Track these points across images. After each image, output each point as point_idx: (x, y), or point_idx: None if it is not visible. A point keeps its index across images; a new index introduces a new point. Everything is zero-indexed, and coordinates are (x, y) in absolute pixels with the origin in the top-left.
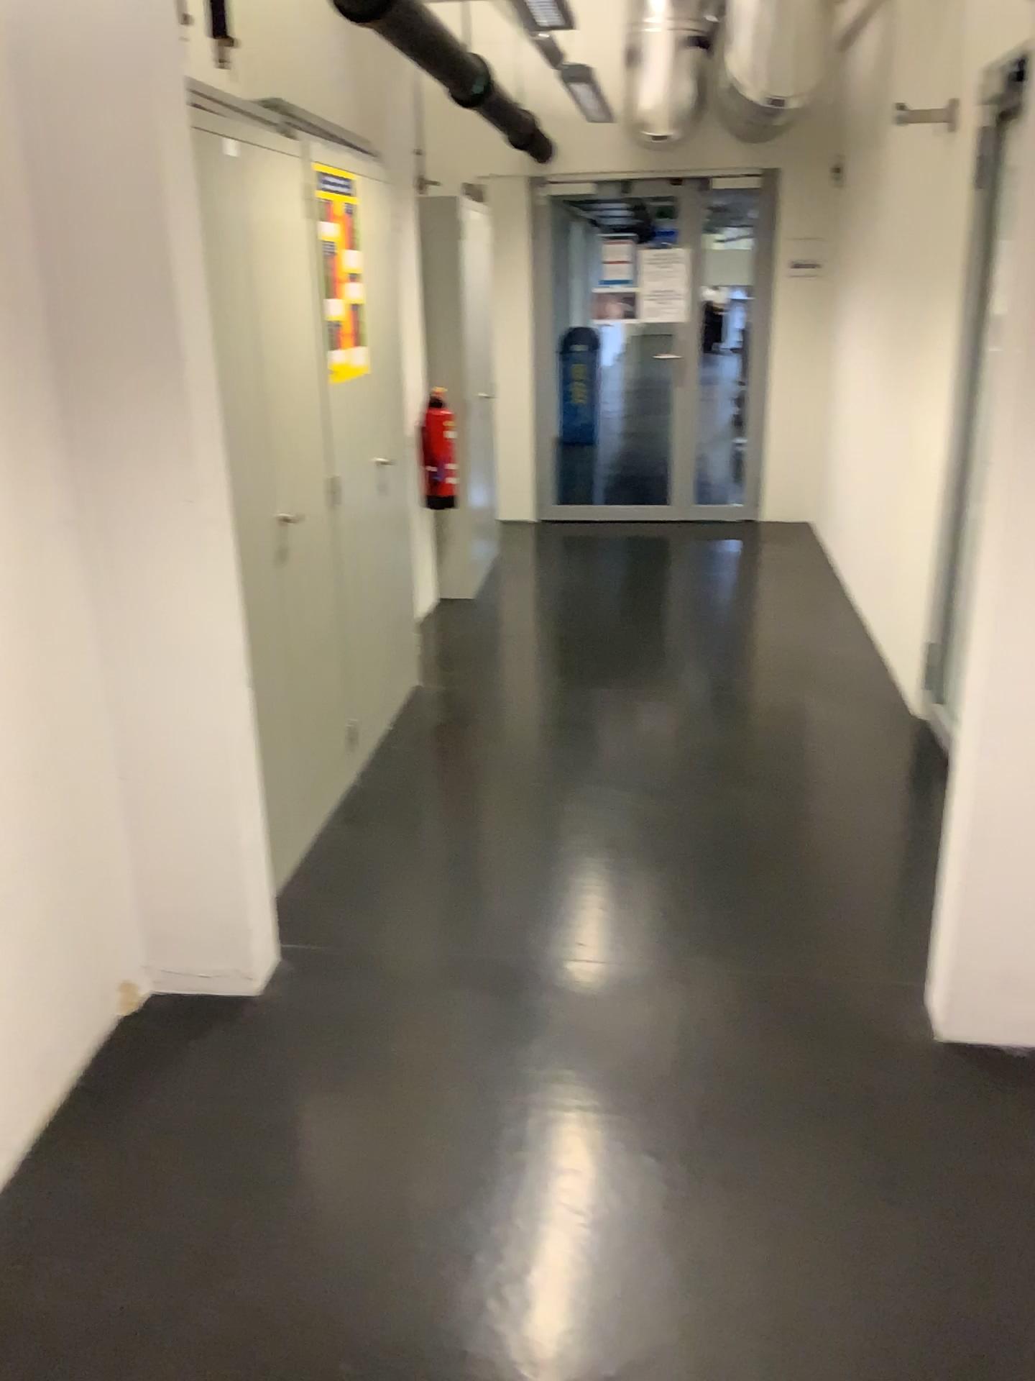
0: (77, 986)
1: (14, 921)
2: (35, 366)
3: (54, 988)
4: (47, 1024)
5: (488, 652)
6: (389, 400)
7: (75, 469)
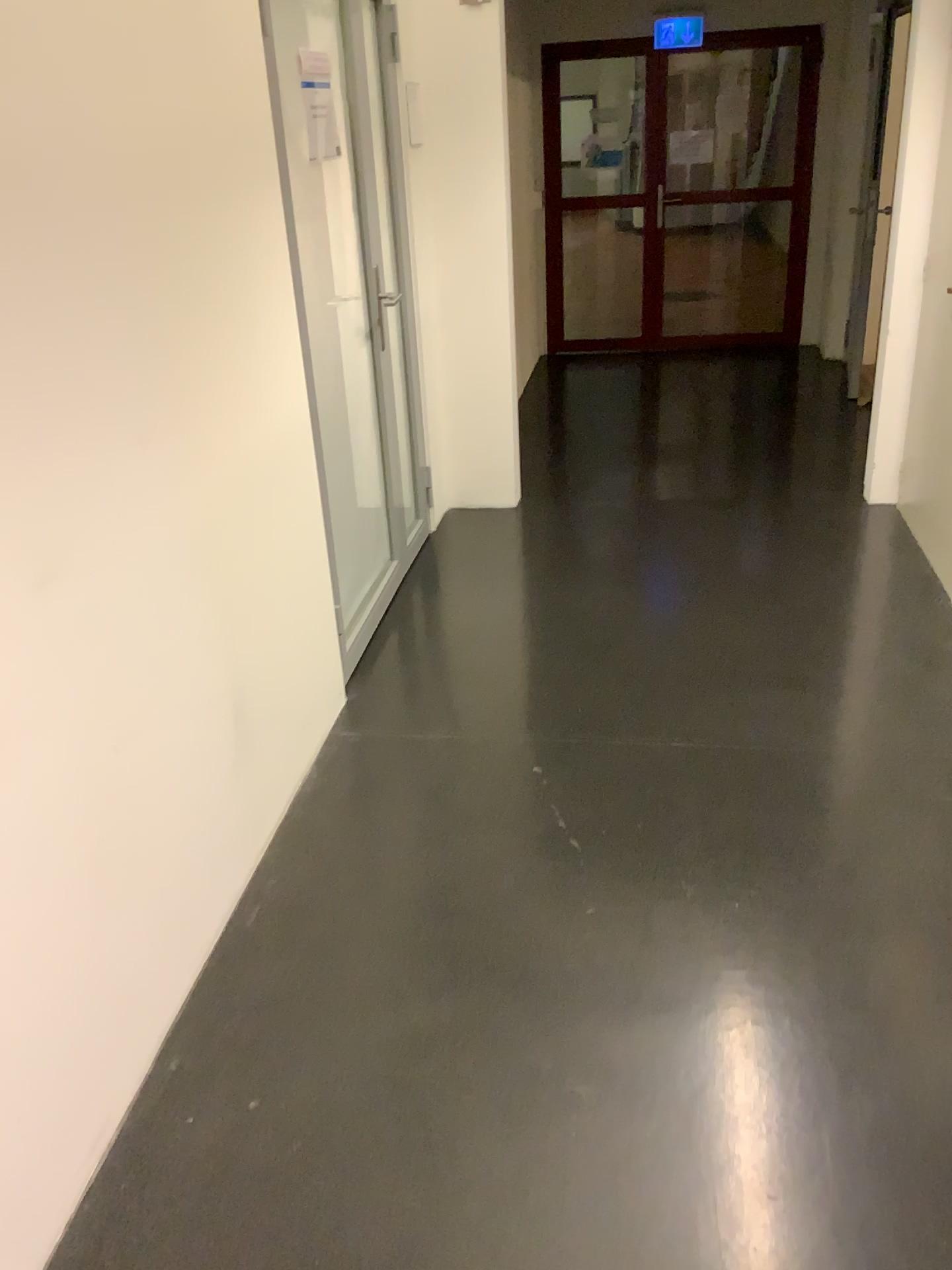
0: None
1: None
2: None
3: None
4: None
5: None
6: None
7: None
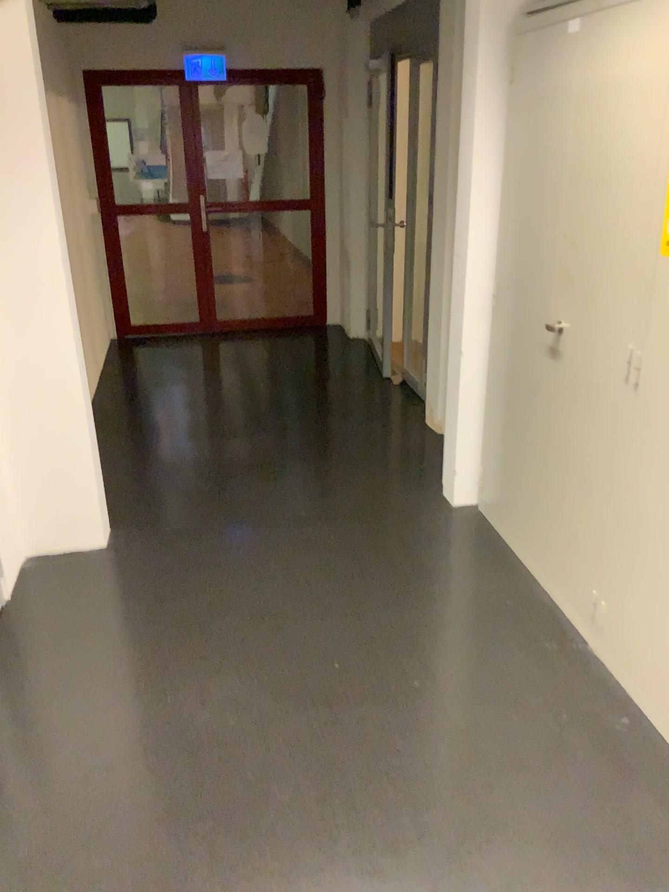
0: None
1: None
2: None
3: None
4: None
5: None
6: None
7: None
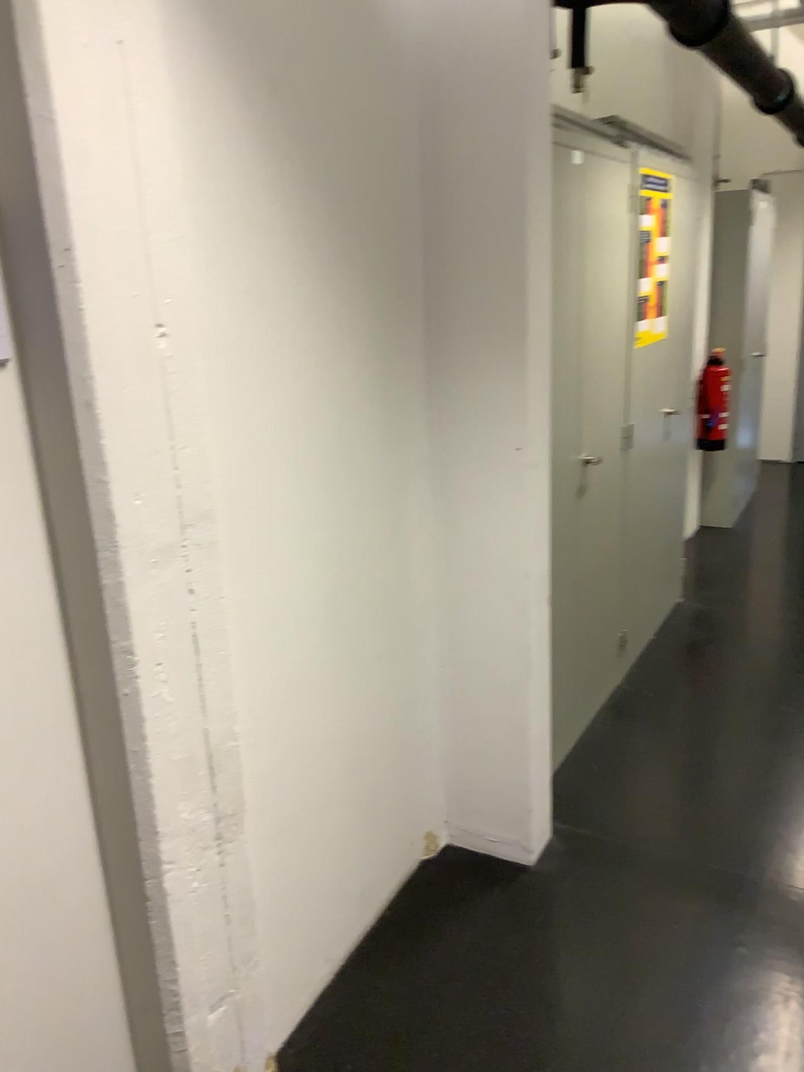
0: (392, 832)
1: (352, 776)
2: (410, 337)
3: (375, 832)
4: (367, 861)
5: (744, 578)
6: (678, 360)
7: (431, 417)
